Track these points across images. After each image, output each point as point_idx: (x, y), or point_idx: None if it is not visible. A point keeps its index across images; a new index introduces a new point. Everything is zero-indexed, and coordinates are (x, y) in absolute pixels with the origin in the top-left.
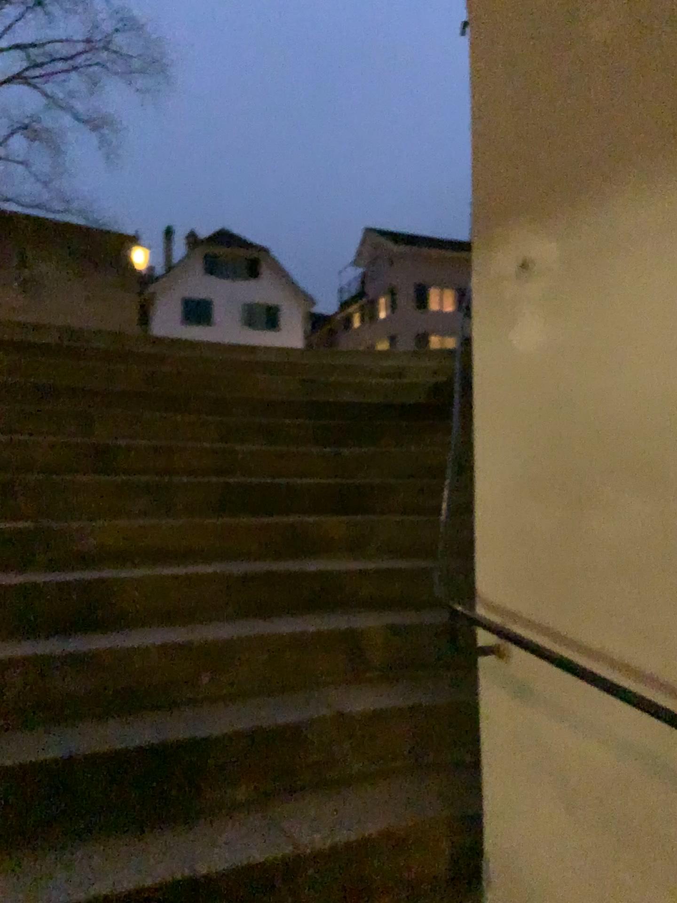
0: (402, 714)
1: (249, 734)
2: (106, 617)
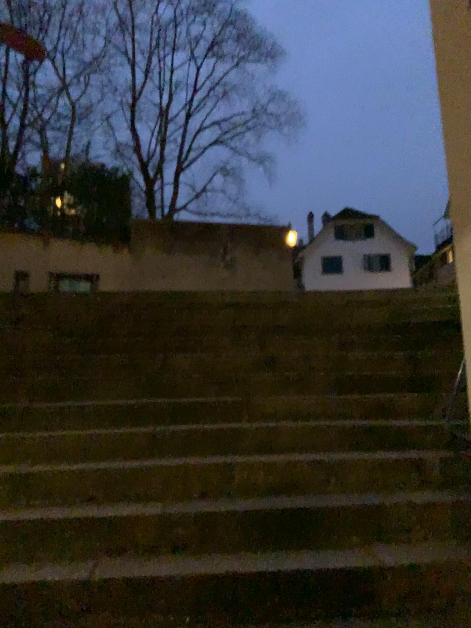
0: (444, 505)
1: (350, 507)
2: (274, 446)
